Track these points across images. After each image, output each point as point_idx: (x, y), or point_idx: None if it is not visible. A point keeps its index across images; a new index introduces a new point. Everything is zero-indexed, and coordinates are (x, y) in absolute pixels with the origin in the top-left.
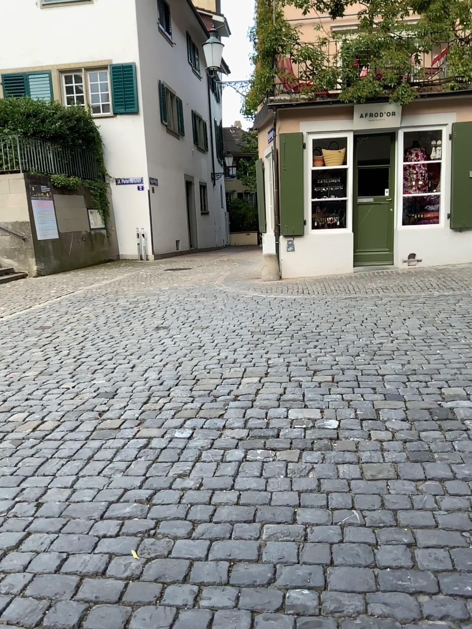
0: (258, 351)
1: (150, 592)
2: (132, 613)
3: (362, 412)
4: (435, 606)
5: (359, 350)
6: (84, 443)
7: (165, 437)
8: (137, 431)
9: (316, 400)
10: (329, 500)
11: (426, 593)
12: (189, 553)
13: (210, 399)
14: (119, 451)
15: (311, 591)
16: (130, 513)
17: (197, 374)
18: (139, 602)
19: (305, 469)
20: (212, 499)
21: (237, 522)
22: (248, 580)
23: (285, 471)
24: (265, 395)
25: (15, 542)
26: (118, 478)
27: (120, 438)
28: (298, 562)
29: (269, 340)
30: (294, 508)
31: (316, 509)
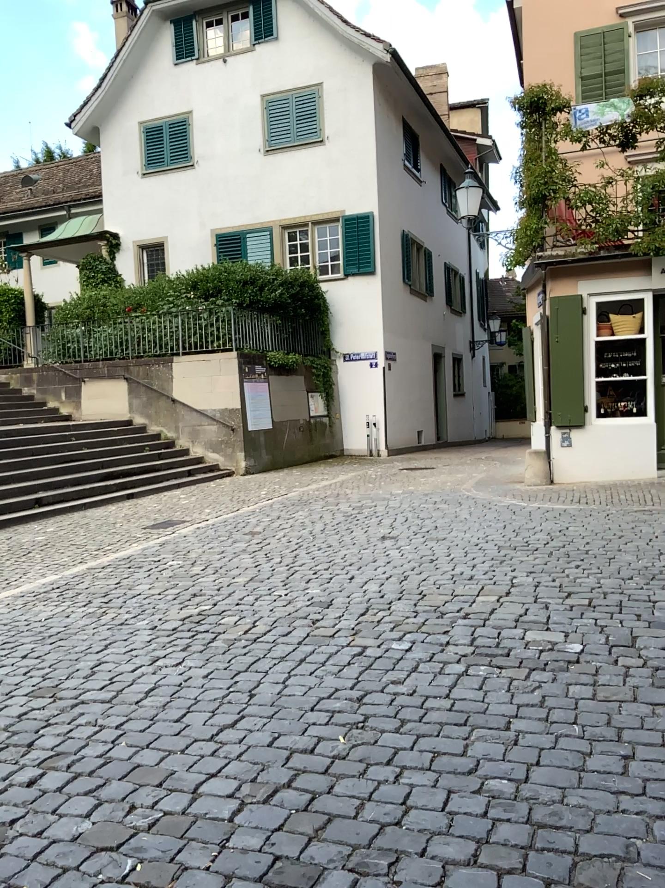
0: (502, 567)
1: (354, 767)
2: (336, 779)
3: (613, 637)
4: (634, 804)
5: (632, 572)
6: (296, 647)
7: (381, 647)
8: (352, 640)
9: (560, 622)
10: (549, 713)
11: (628, 793)
12: (395, 742)
13: (436, 614)
14: (332, 657)
15: (510, 781)
16: (339, 707)
17: (425, 588)
18: (344, 773)
19: (530, 685)
20: (424, 703)
21: (446, 723)
22: (449, 767)
23: (508, 686)
24: (500, 613)
25: (230, 720)
26: (330, 678)
27: (334, 645)
28: (503, 759)
29: (519, 556)
30: (509, 717)
31: (532, 720)
